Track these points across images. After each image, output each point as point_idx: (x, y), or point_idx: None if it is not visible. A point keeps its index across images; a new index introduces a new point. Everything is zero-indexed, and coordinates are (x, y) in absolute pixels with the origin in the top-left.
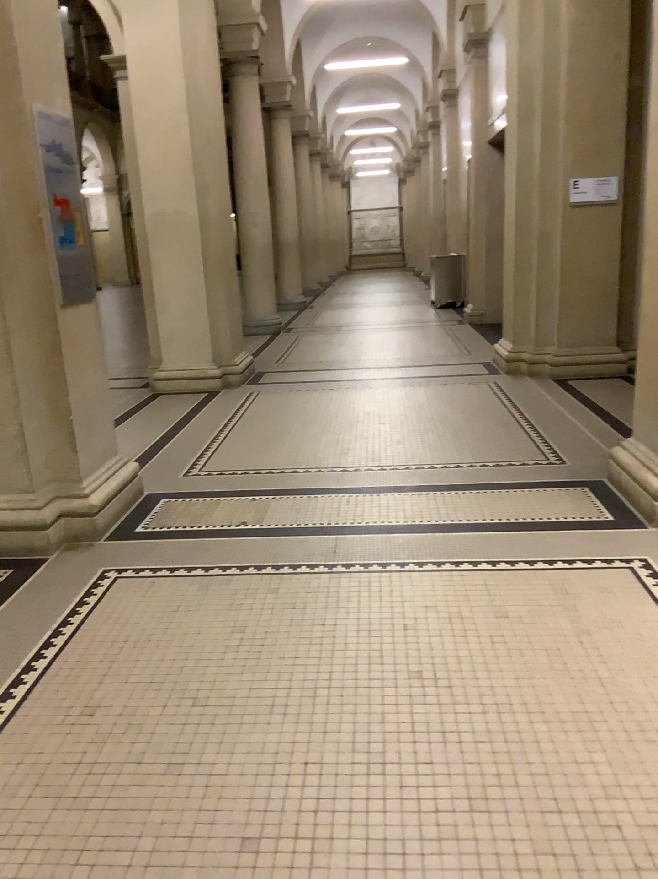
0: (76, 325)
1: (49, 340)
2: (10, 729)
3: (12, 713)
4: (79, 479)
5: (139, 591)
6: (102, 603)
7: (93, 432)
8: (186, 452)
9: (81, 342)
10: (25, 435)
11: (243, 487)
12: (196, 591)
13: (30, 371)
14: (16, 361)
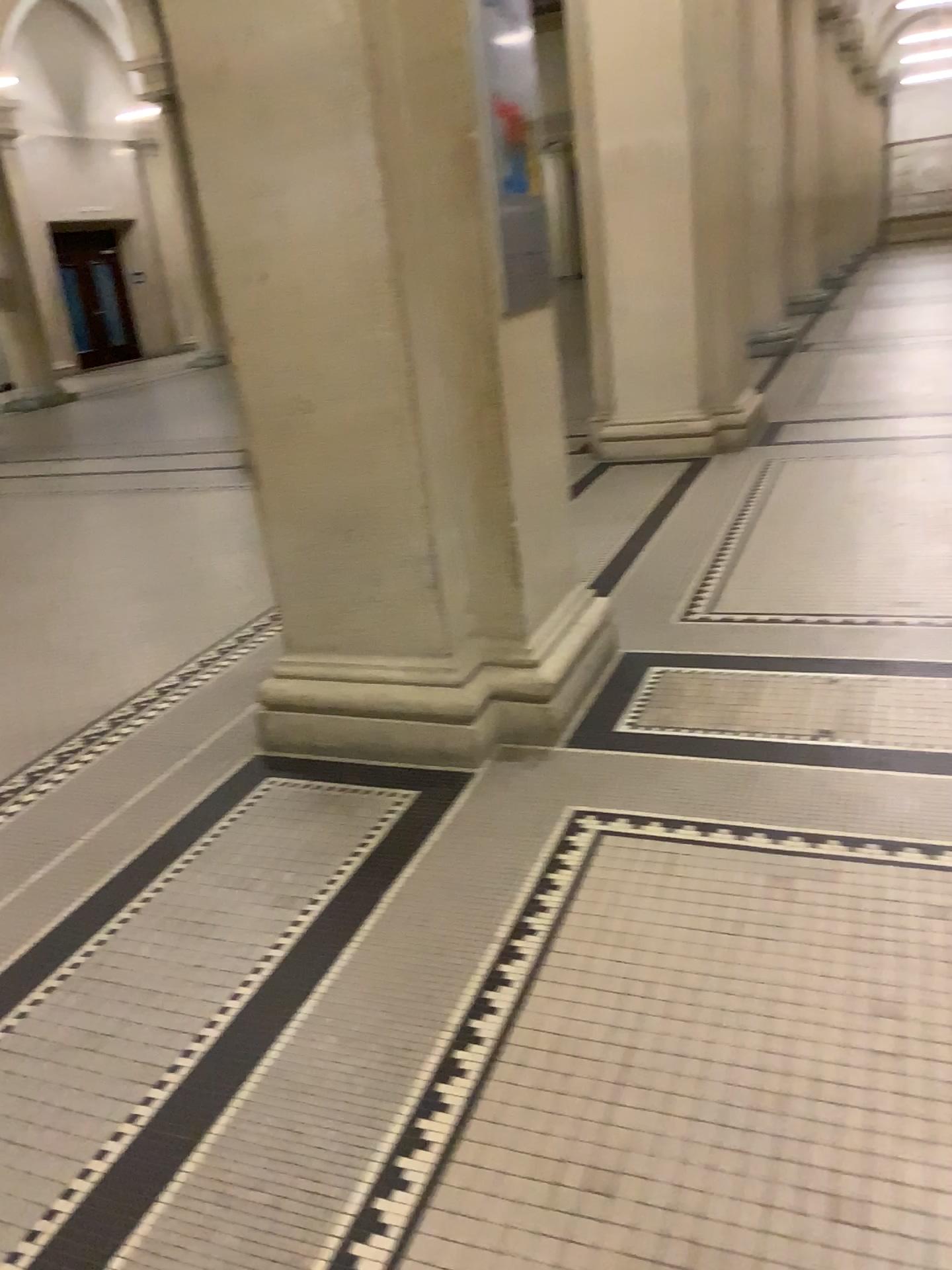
0: (522, 352)
1: (479, 380)
2: (446, 1197)
3: (445, 1148)
4: (524, 633)
5: (651, 872)
6: (583, 890)
7: (546, 547)
8: (683, 575)
9: (529, 384)
10: (435, 553)
11: (806, 652)
12: (766, 887)
13: (444, 440)
14: (423, 422)
